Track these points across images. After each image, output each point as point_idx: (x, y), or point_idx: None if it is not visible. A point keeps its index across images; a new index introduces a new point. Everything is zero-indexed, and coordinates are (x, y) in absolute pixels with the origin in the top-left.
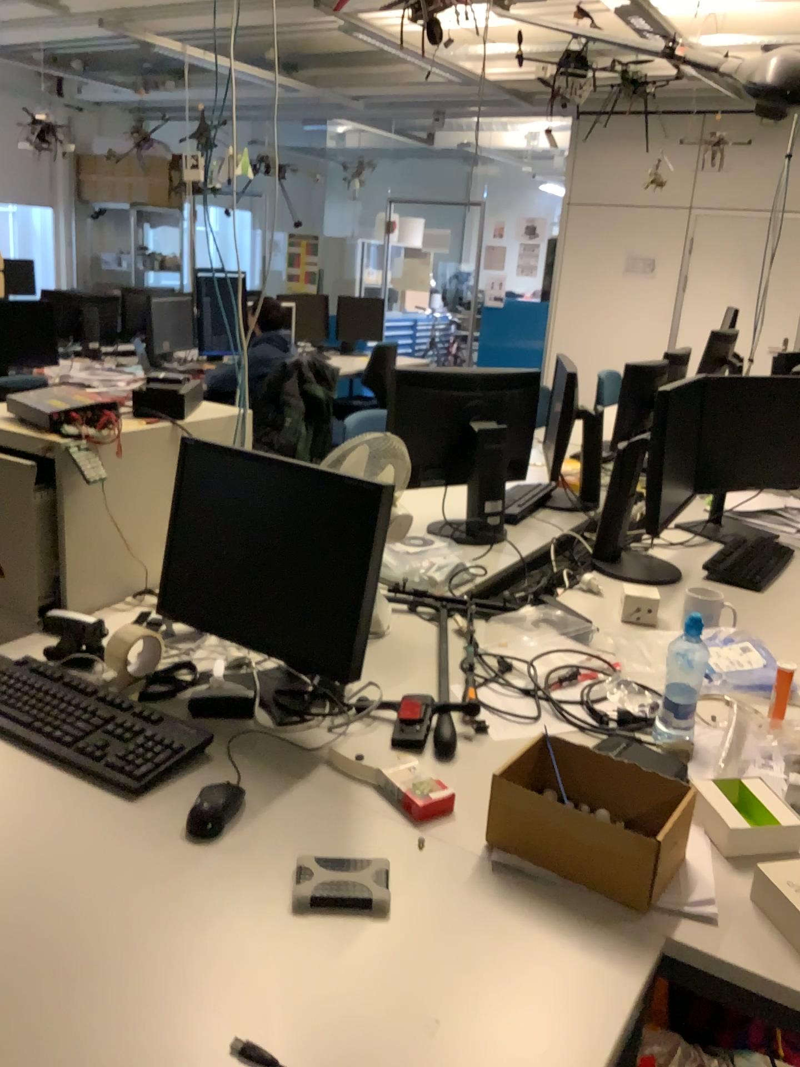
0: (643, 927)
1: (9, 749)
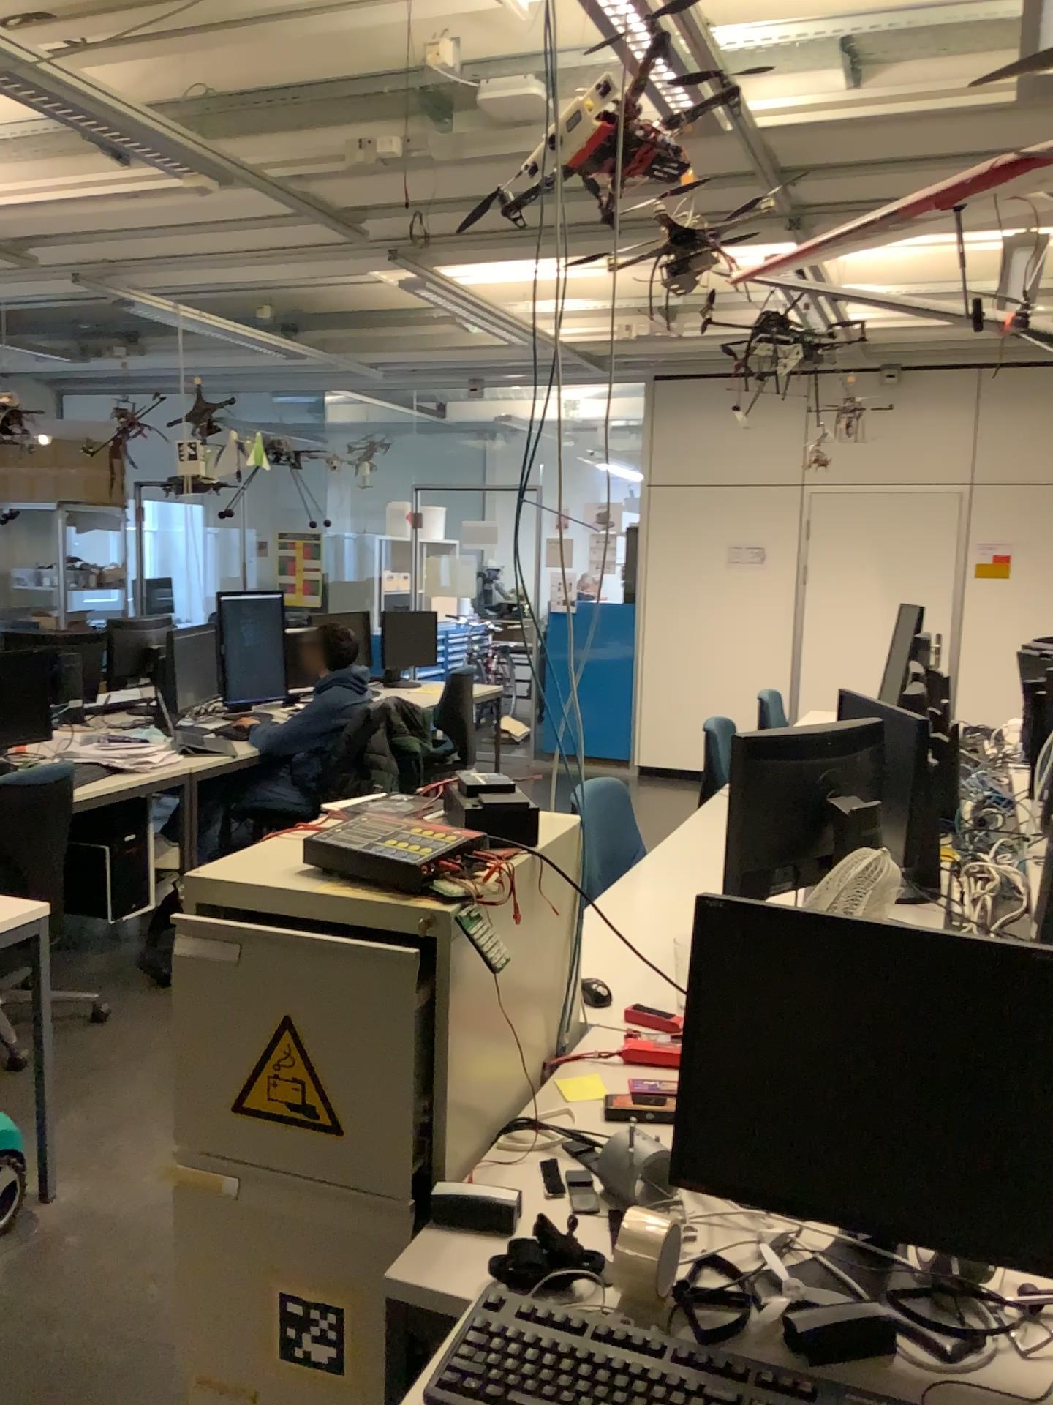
0: None
1: None
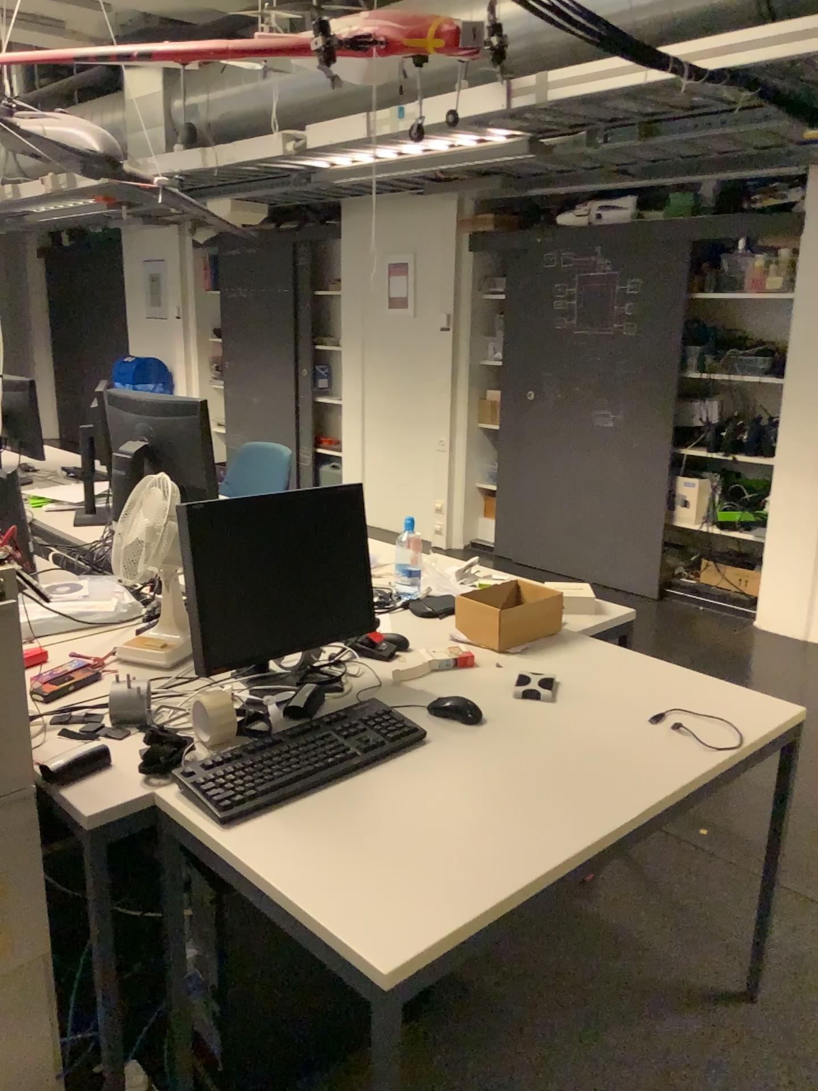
0: (565, 638)
1: (332, 790)
